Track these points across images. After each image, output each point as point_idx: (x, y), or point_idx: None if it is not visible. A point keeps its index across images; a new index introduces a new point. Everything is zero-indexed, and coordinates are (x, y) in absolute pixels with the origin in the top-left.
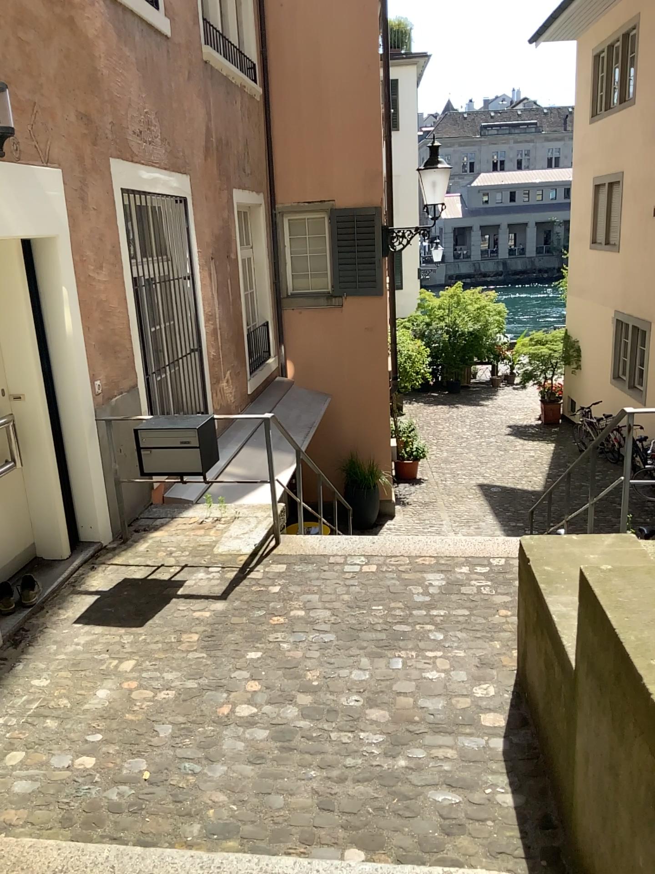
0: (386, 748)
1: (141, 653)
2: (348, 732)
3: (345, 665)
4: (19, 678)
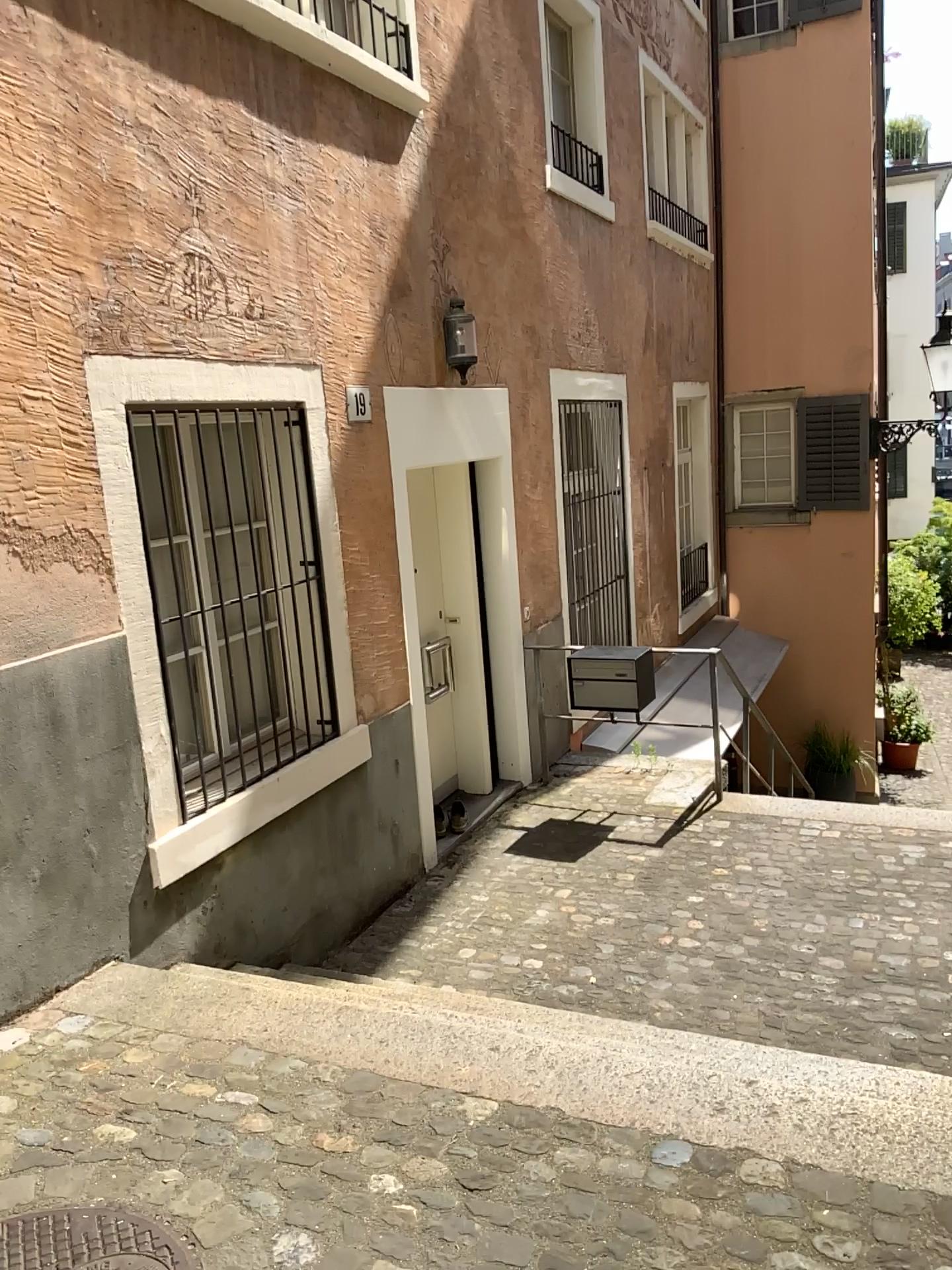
0: (838, 986)
1: (577, 885)
2: (798, 970)
3: (798, 915)
4: (458, 894)
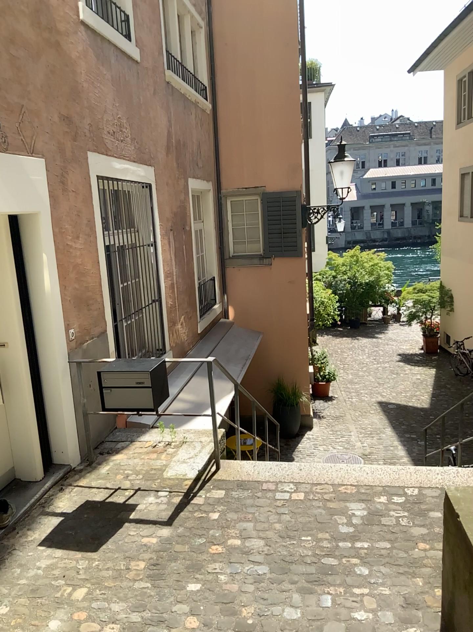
0: None
1: (93, 582)
2: None
3: (278, 602)
4: None
